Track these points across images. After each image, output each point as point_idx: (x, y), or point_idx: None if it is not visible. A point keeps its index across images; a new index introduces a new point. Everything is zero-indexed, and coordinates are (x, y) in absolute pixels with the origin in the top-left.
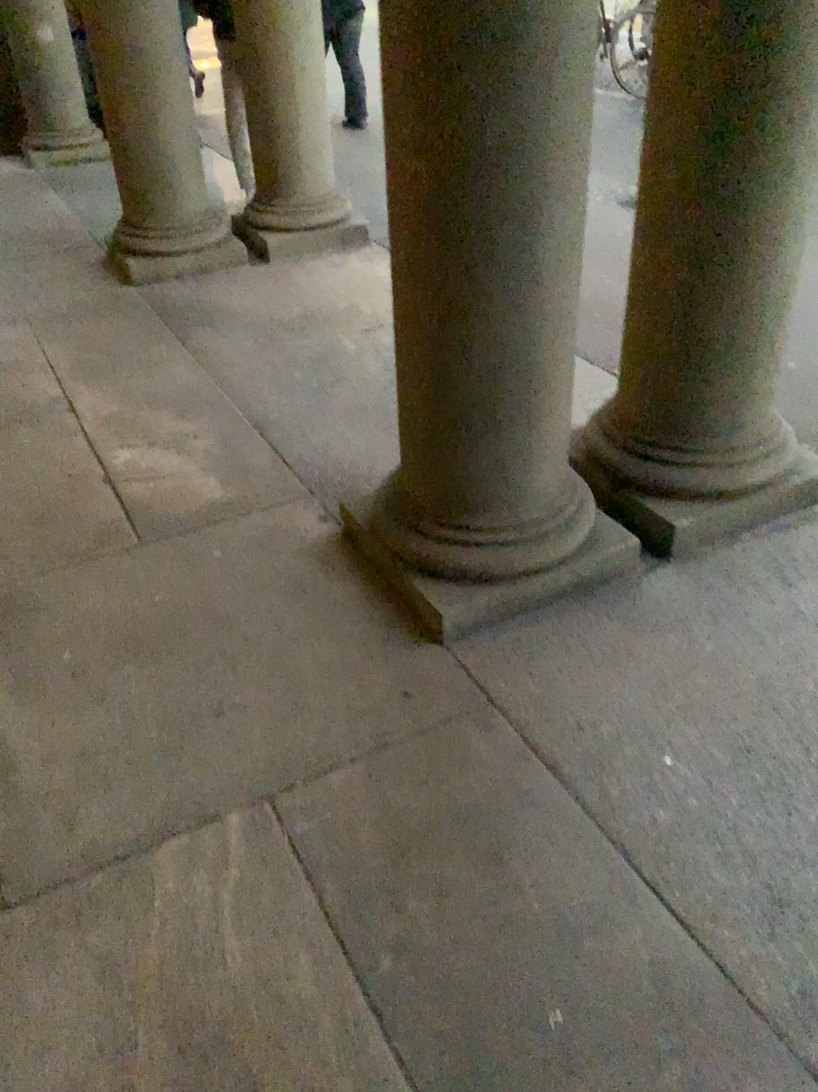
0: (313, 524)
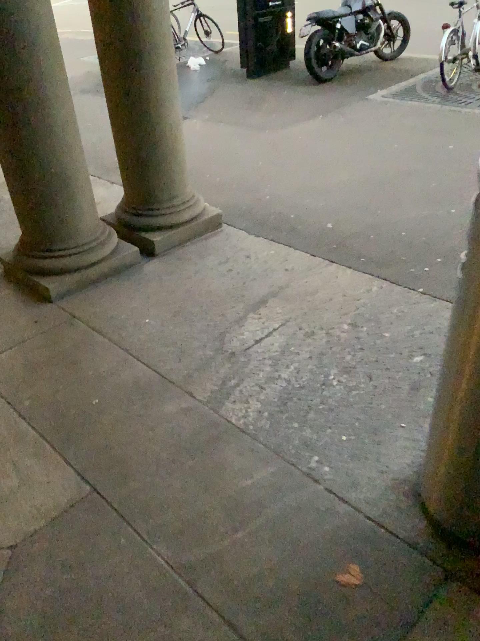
0: None
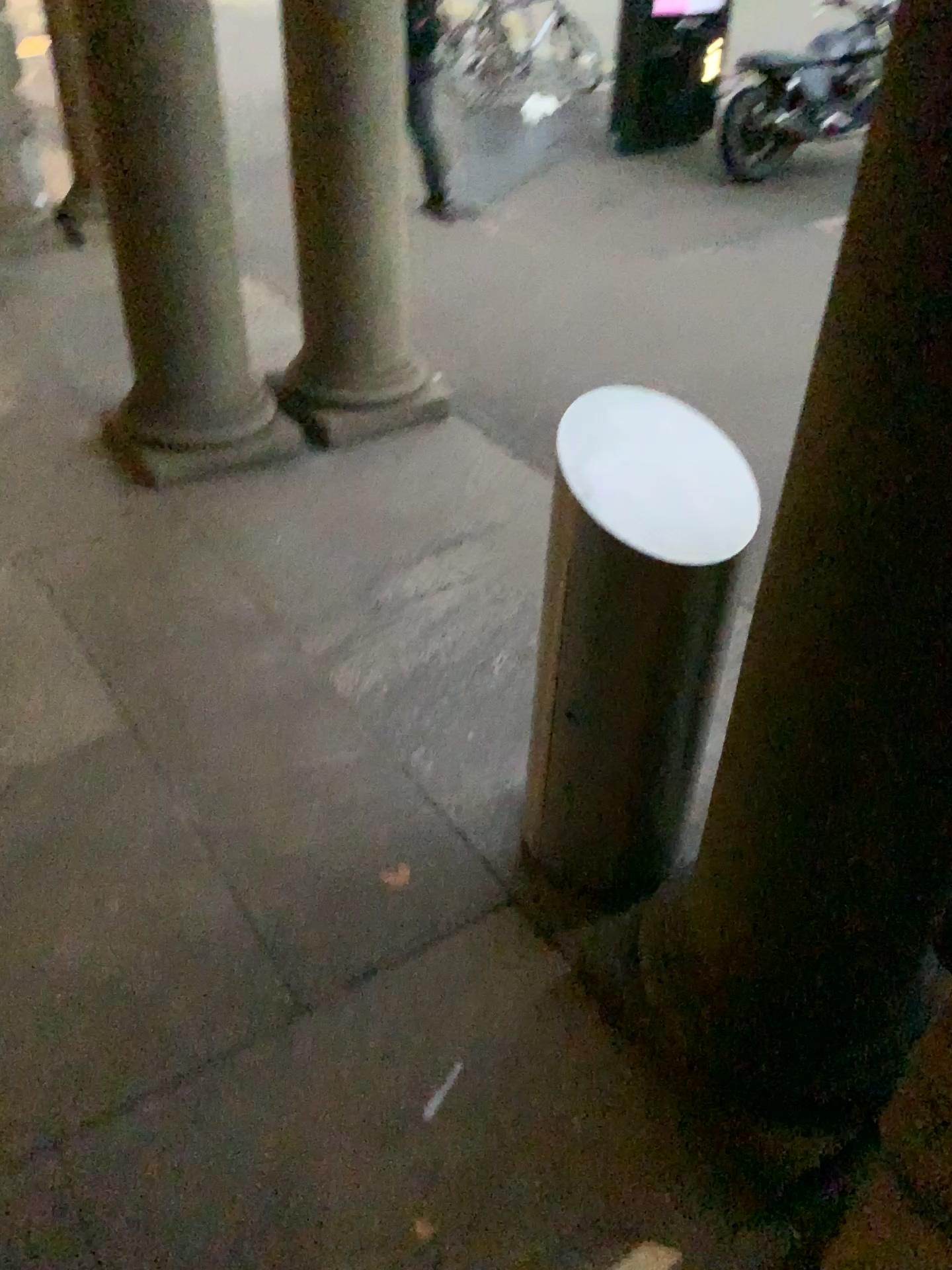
0: (82, 425)
